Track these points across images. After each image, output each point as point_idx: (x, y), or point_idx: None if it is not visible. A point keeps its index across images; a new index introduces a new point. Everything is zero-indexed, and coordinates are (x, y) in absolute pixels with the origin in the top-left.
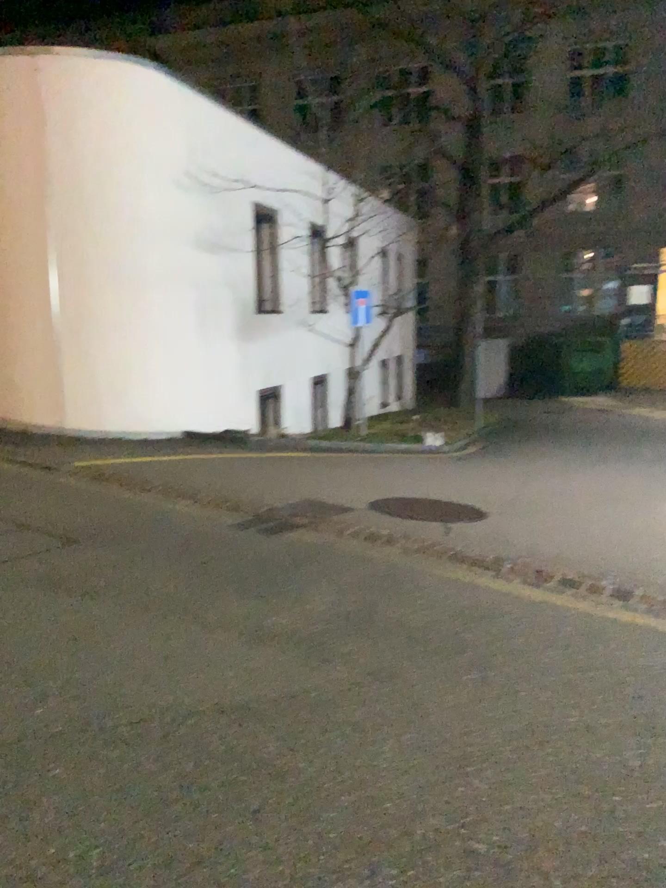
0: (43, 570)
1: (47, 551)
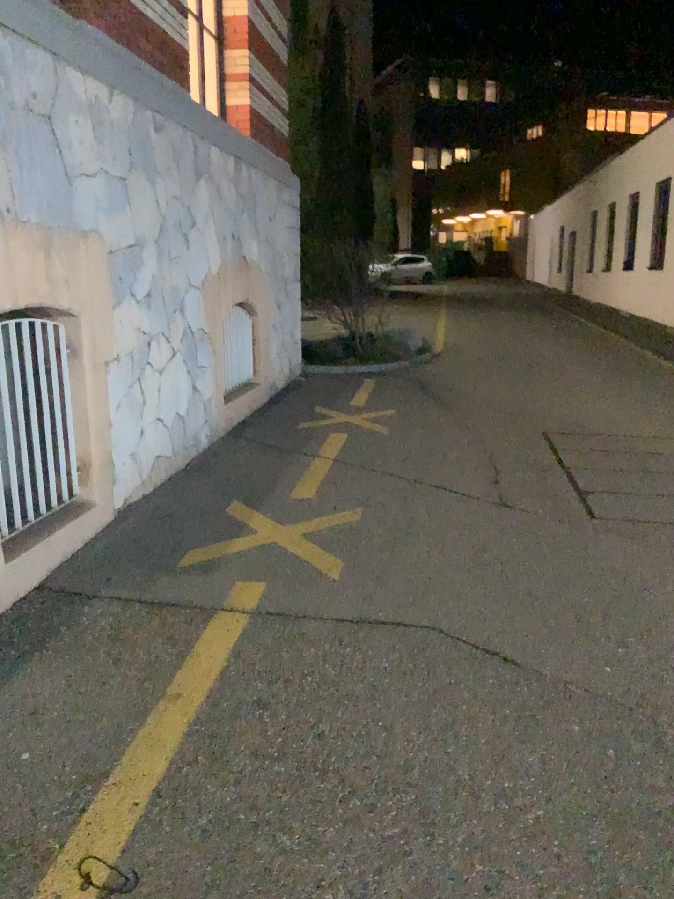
0: None
1: None
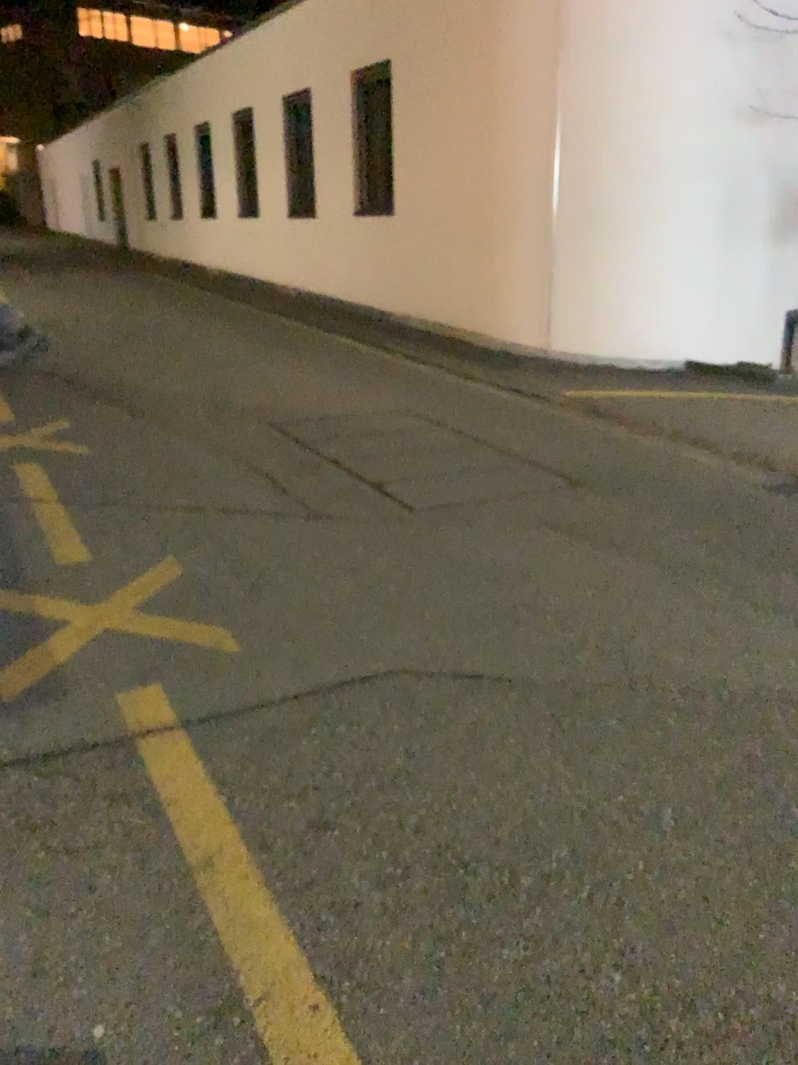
0: (549, 514)
1: (549, 492)
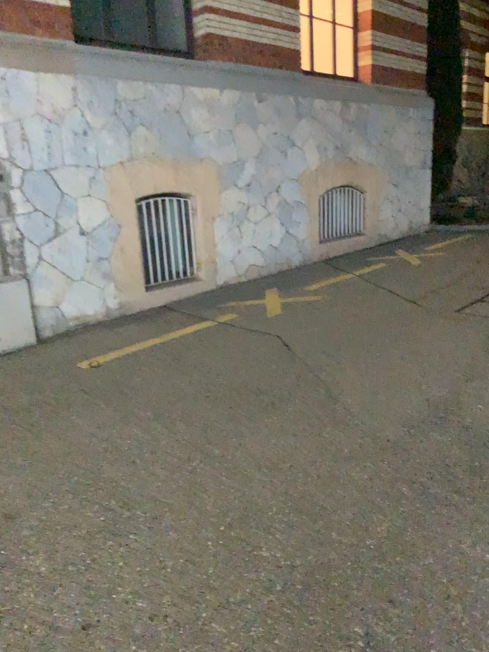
0: None
1: None
